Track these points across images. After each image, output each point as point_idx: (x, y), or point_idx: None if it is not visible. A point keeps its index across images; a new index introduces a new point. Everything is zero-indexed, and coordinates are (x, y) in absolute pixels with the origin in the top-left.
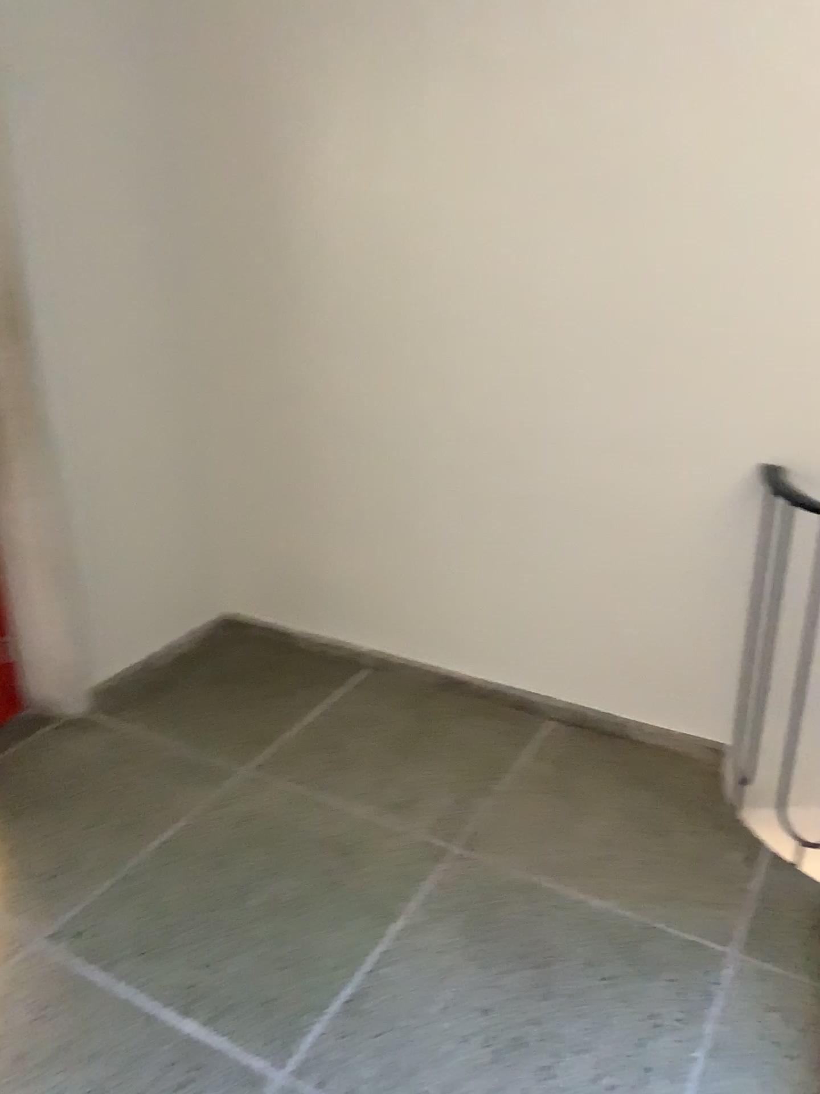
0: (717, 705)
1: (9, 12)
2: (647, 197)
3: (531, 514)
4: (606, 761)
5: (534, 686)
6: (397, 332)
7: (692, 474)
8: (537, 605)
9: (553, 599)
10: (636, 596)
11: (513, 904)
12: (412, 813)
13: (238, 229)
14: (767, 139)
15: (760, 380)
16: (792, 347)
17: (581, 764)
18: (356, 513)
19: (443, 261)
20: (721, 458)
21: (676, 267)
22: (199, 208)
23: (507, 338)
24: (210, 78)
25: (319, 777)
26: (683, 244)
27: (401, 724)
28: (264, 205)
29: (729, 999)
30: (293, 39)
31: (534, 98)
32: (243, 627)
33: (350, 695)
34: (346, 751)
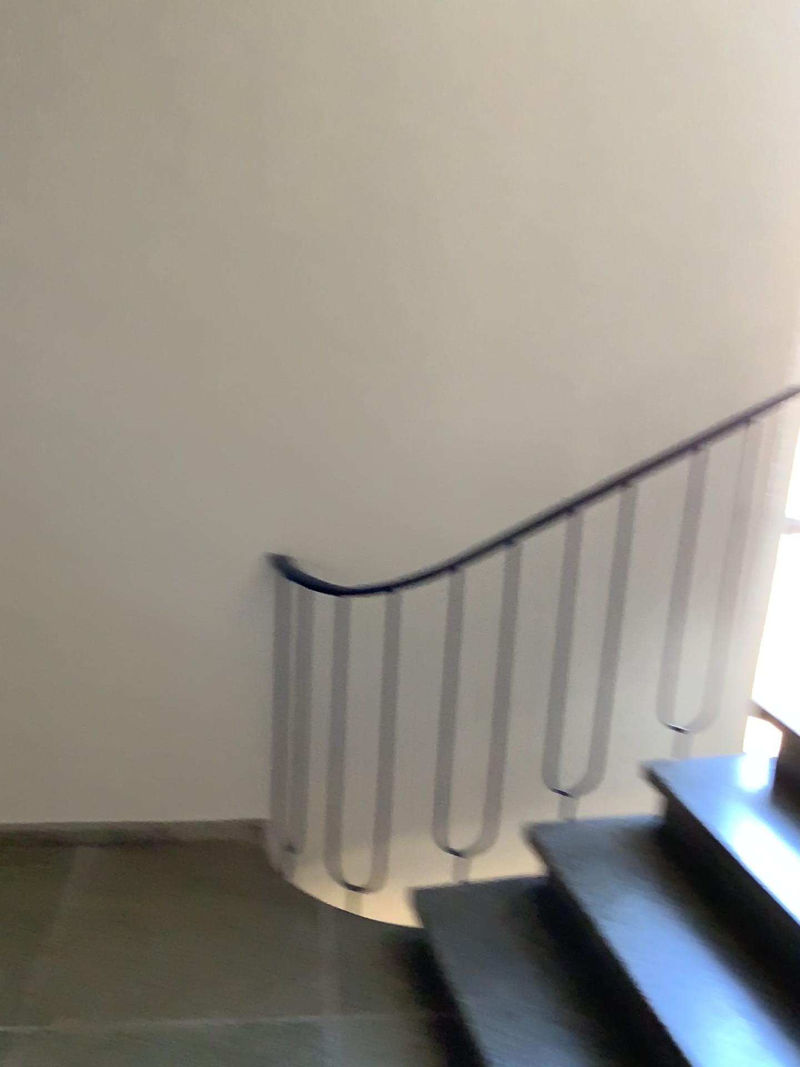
0: (252, 784)
1: None
2: (134, 309)
3: (39, 631)
4: (156, 873)
5: (60, 816)
6: None
7: (205, 567)
8: (55, 727)
9: (73, 718)
10: (163, 696)
11: (107, 1064)
12: None
13: None
14: (240, 264)
15: (259, 475)
16: (282, 444)
17: (131, 884)
18: None
19: None
20: (232, 549)
21: (170, 374)
22: None
23: None
24: None
25: None
26: (175, 353)
27: None
28: None
29: (343, 1062)
30: None
31: (4, 204)
32: None
33: None
34: None
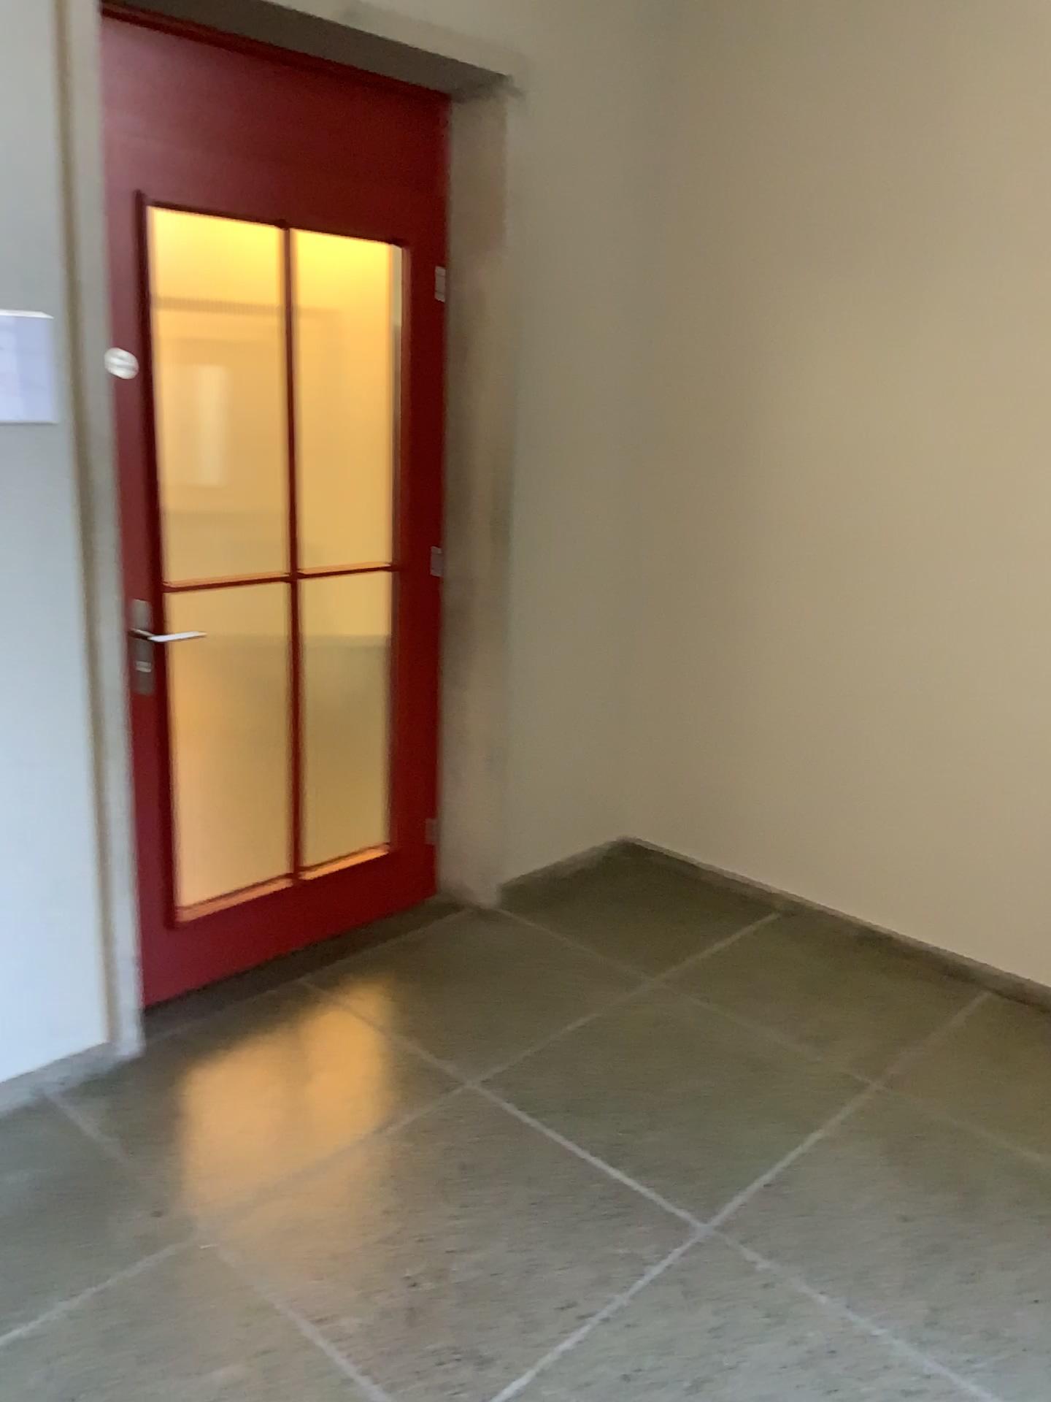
0: None
1: (535, 252)
2: None
3: (983, 756)
4: (1048, 1033)
5: (969, 946)
6: (856, 558)
7: None
8: (981, 855)
9: (1000, 851)
10: None
11: (940, 1134)
12: (830, 1043)
13: (700, 450)
14: None
15: None
16: None
17: (1019, 1031)
18: (787, 742)
19: (913, 492)
20: None
21: None
22: (664, 428)
23: (975, 573)
24: (695, 310)
25: (731, 997)
26: None
27: (817, 966)
28: (731, 428)
29: None
30: (782, 278)
31: (1026, 343)
32: (644, 855)
33: (760, 933)
34: (759, 981)
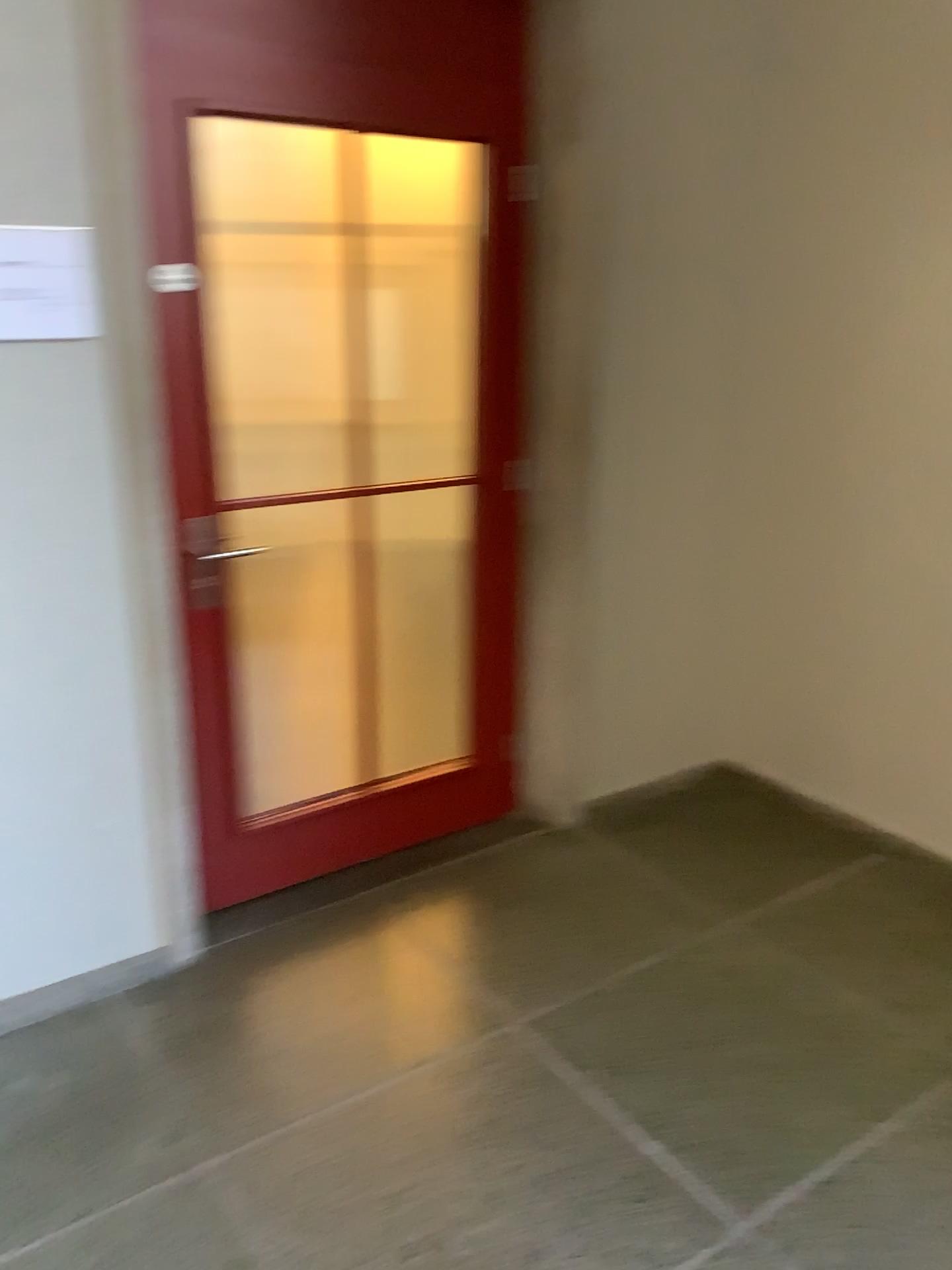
0: None
1: (624, 142)
2: None
3: None
4: None
5: None
6: None
7: None
8: None
9: None
10: None
11: None
12: (918, 1017)
13: (809, 351)
14: None
15: None
16: None
17: None
18: (896, 671)
19: None
20: None
21: None
22: (771, 328)
23: None
24: (807, 196)
25: (812, 950)
26: None
27: (917, 920)
28: (843, 326)
29: None
30: (906, 154)
31: None
32: (742, 778)
33: (856, 875)
34: (847, 932)
